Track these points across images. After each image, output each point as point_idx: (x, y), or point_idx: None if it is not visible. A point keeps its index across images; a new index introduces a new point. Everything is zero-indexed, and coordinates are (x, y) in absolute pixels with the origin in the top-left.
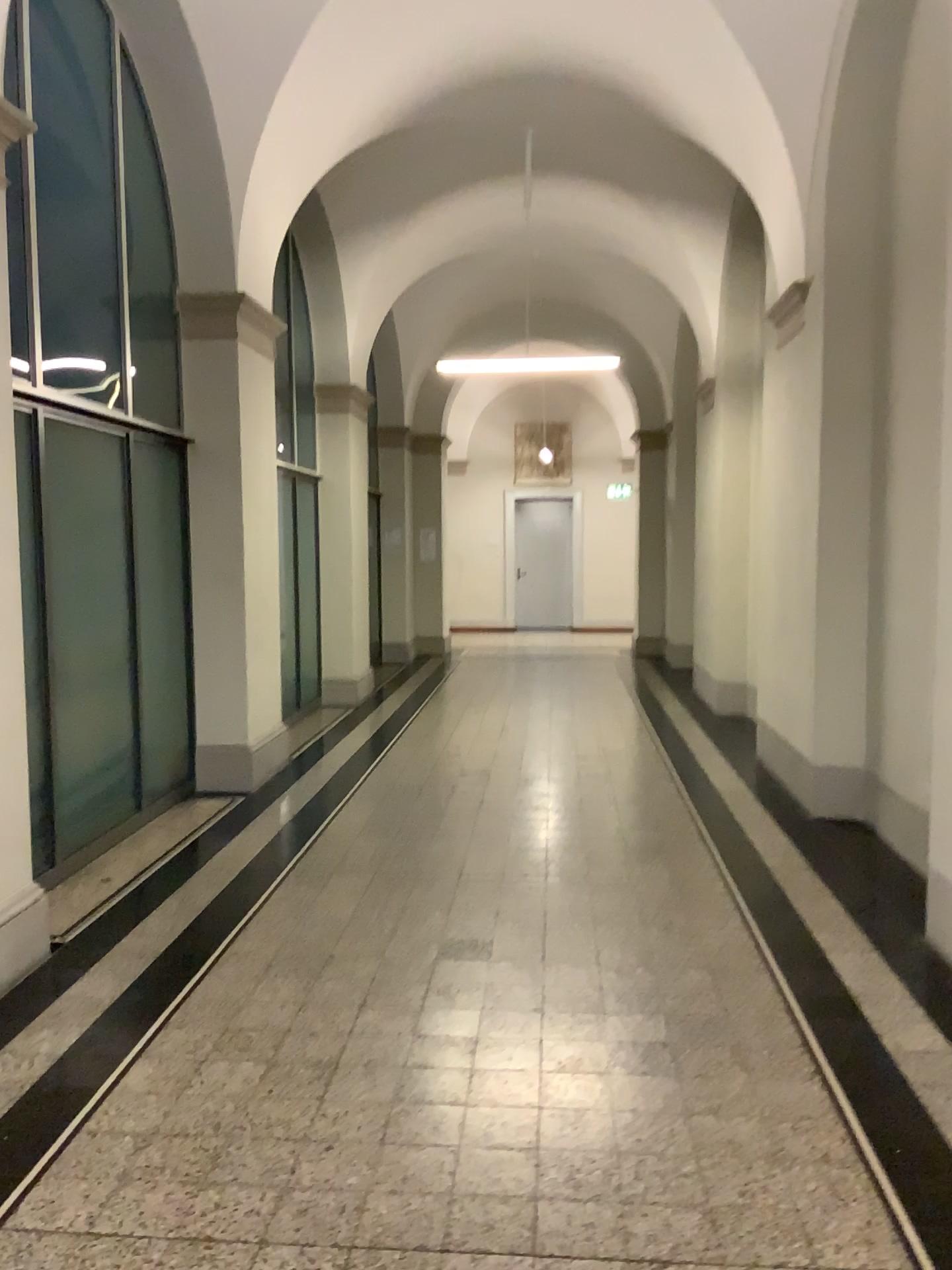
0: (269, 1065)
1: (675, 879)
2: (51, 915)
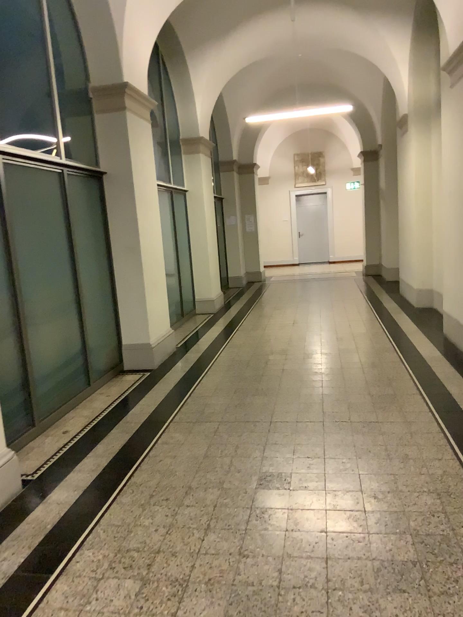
0: (141, 586)
1: (405, 422)
2: (22, 464)
